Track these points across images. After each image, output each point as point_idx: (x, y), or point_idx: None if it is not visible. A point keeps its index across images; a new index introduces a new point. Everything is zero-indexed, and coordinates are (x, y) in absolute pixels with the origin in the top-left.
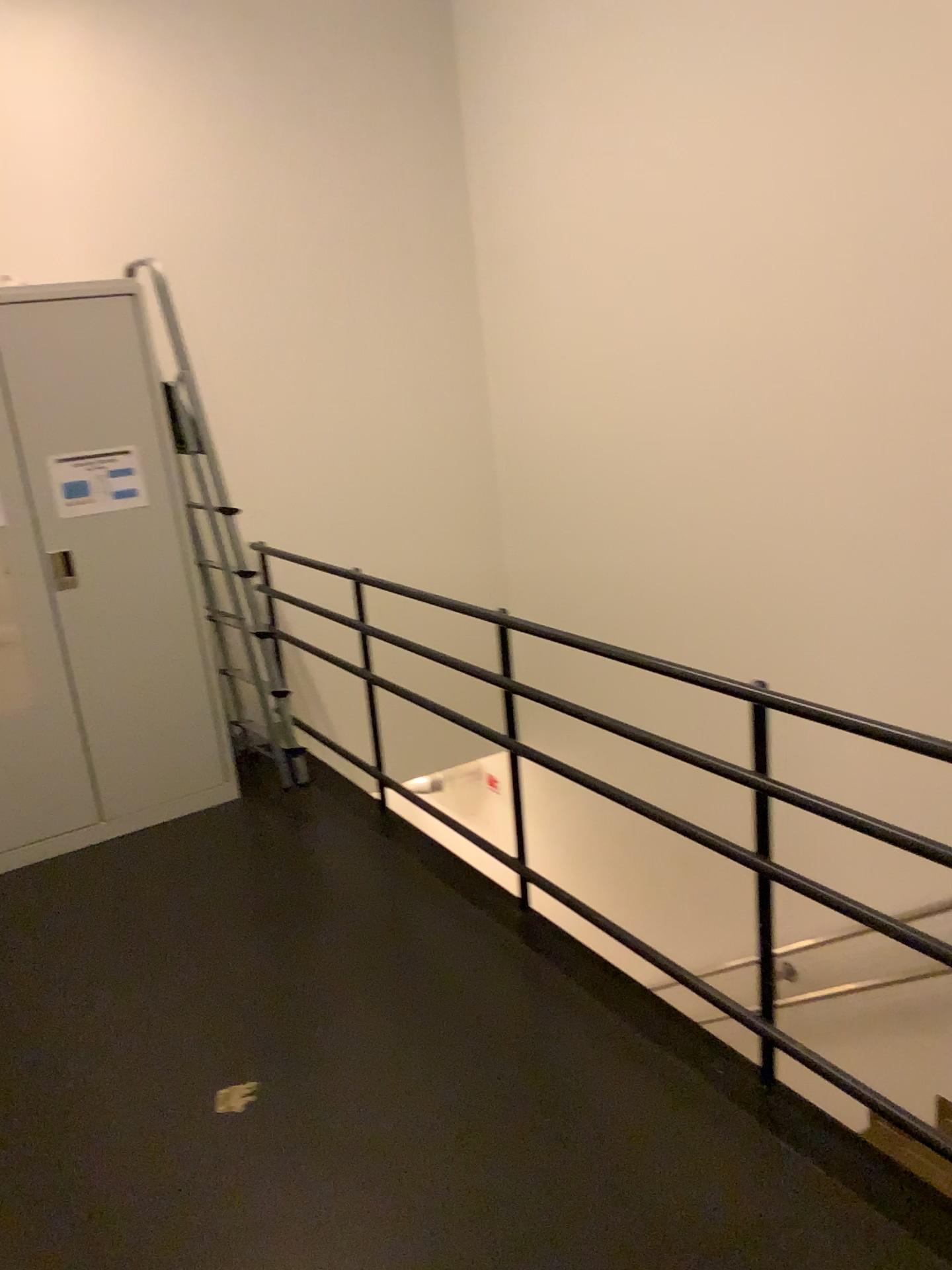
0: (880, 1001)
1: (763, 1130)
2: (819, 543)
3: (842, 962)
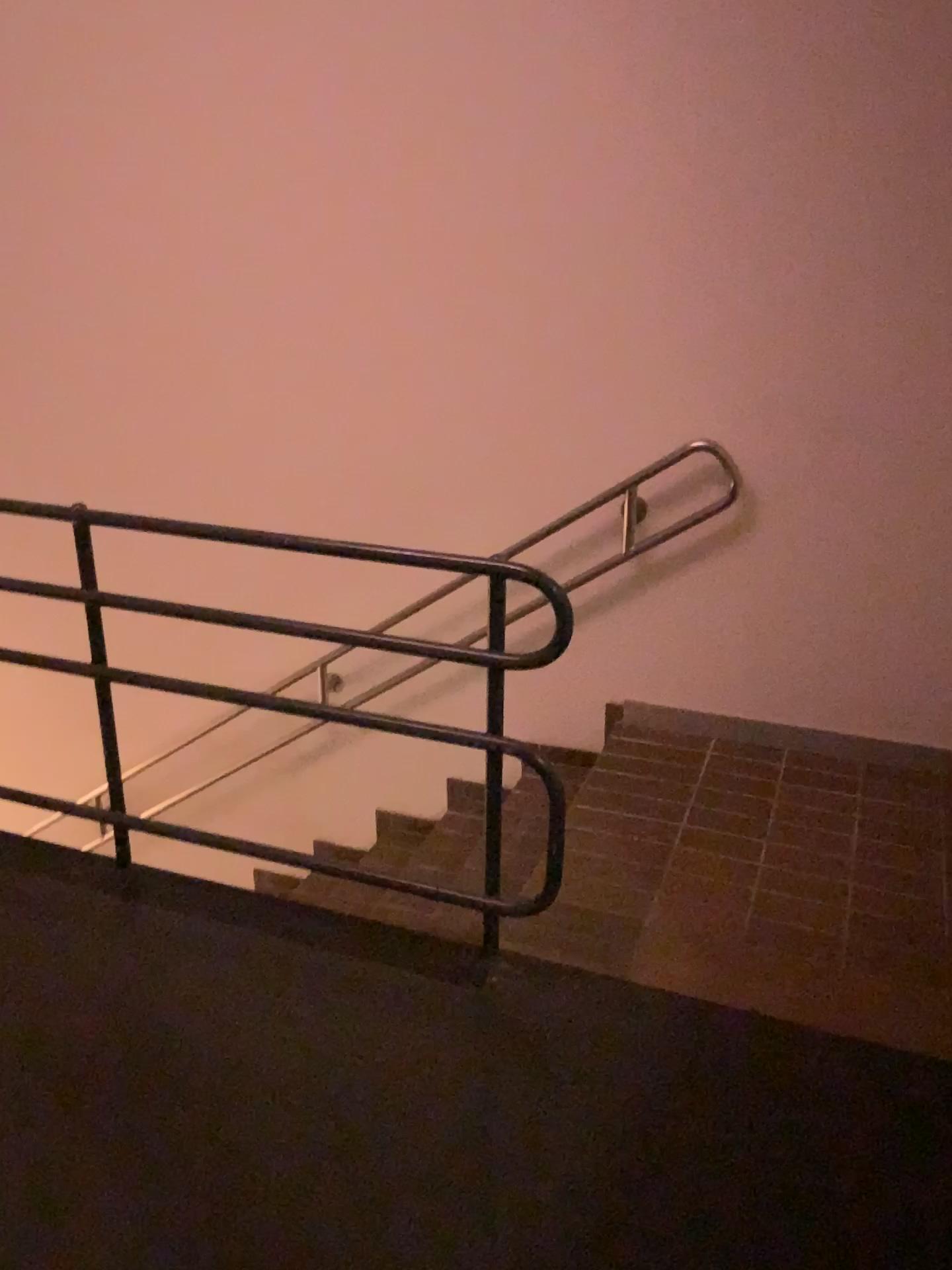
0: (202, 806)
1: (132, 903)
2: (103, 394)
3: (166, 782)
